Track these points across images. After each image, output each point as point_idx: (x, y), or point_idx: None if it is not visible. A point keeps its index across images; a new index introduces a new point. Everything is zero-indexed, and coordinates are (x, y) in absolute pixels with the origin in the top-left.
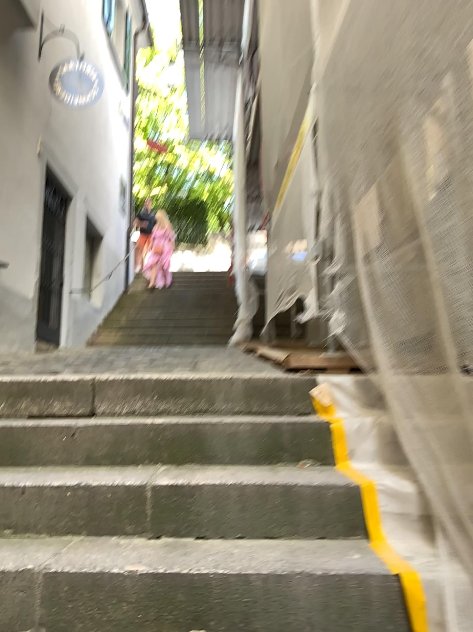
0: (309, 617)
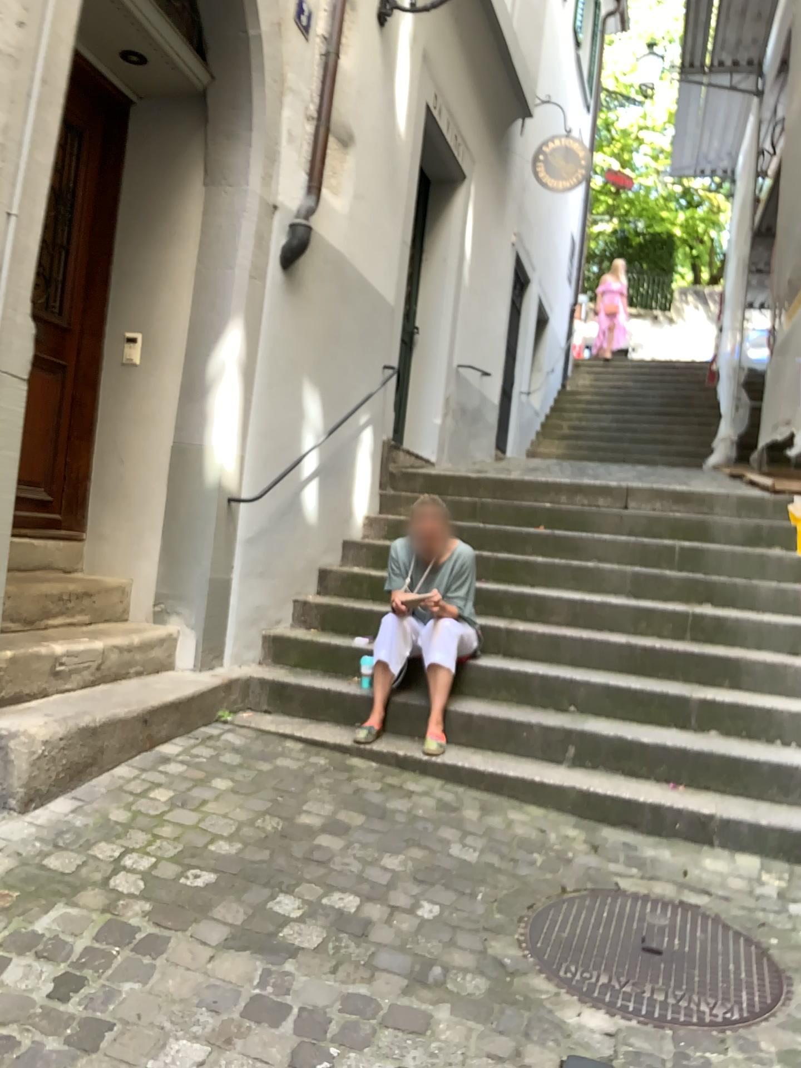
0: (764, 602)
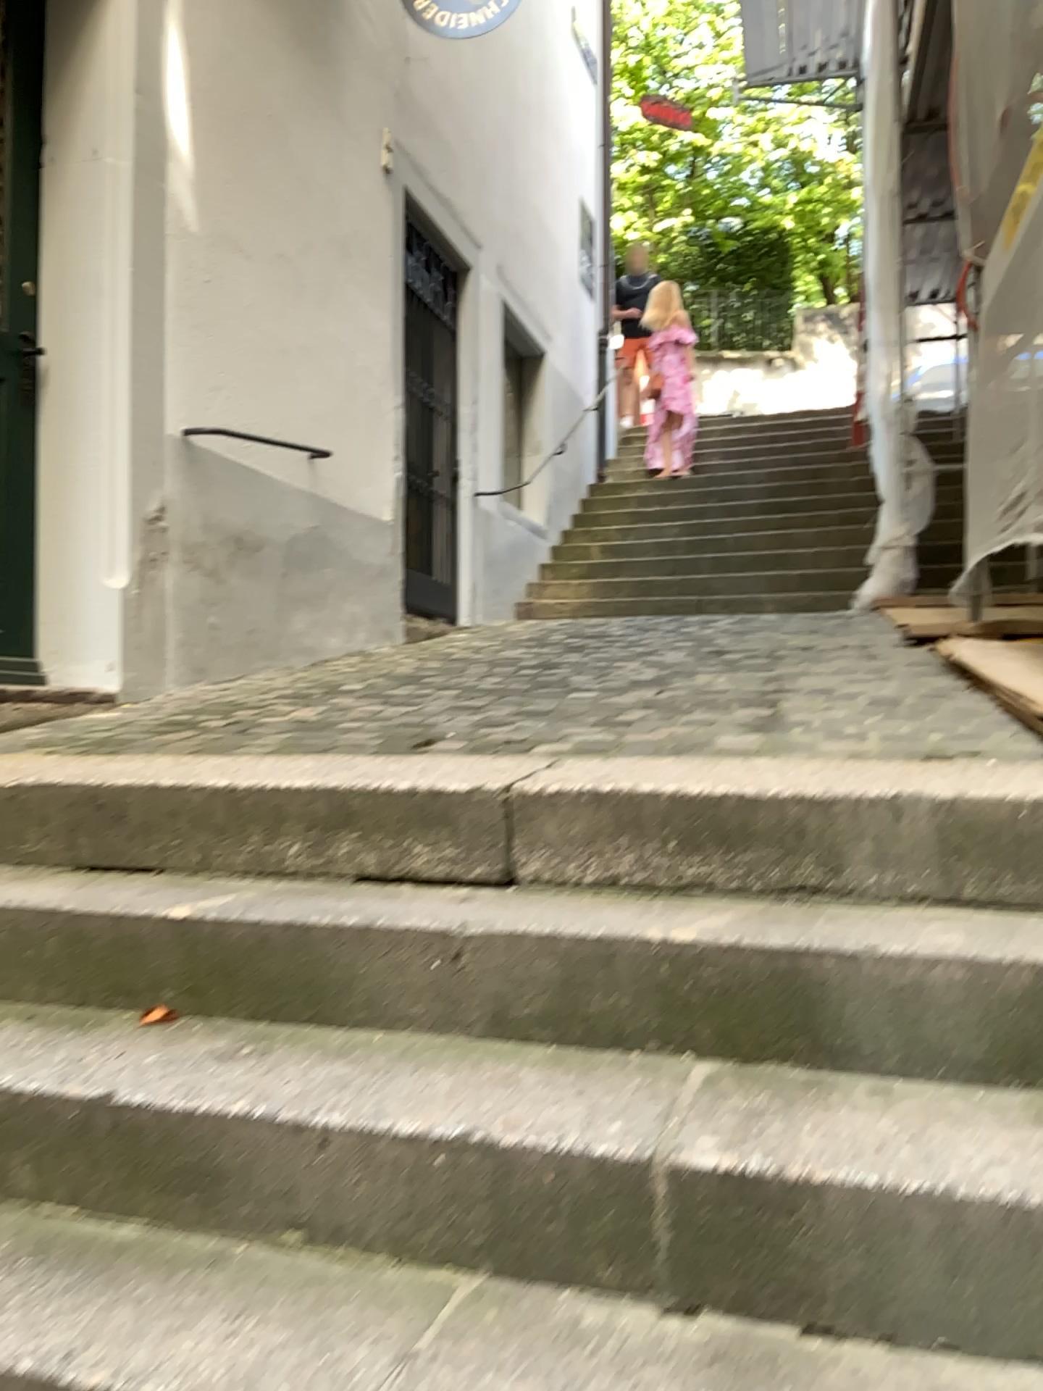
0: None
